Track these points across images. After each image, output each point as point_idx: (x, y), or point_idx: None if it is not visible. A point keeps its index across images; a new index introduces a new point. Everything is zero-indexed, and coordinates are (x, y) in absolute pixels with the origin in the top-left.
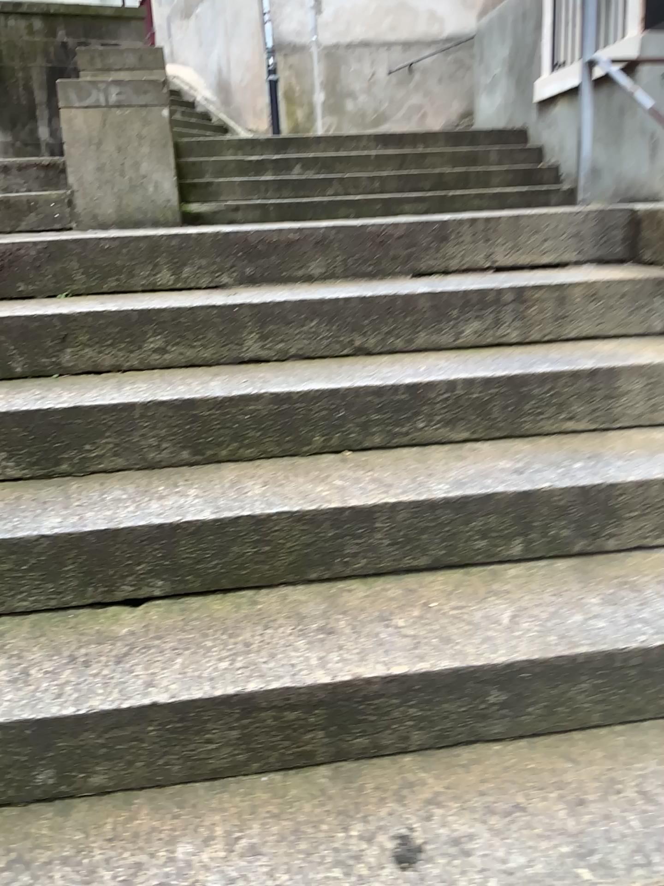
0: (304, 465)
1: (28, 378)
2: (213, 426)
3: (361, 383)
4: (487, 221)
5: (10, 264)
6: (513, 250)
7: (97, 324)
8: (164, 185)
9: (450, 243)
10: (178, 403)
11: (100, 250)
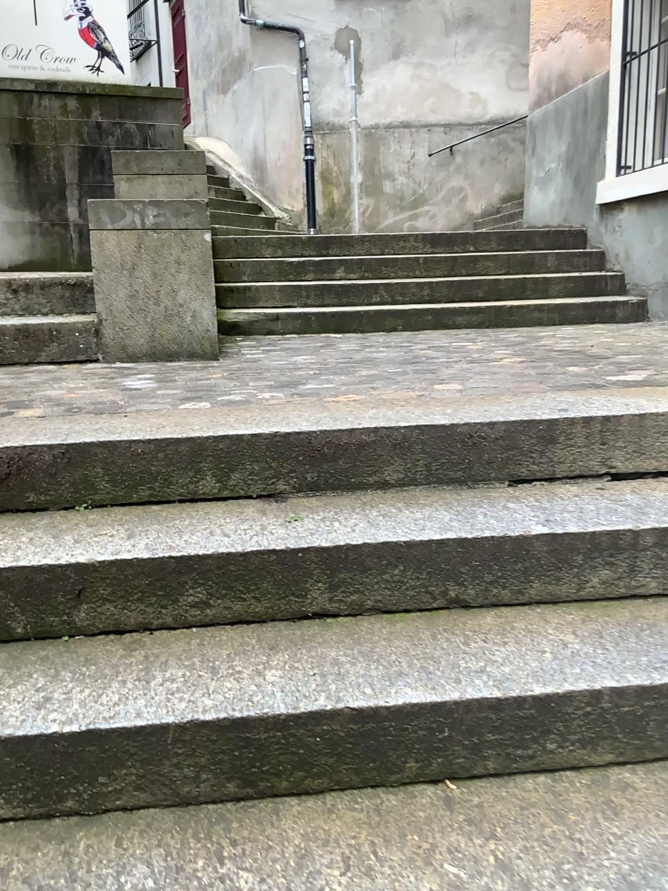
0: (397, 821)
1: (32, 647)
2: (272, 756)
3: (474, 697)
4: (603, 420)
5: (19, 470)
6: (637, 458)
7: (123, 577)
8: (202, 314)
9: (558, 446)
10: (228, 726)
11: (130, 457)
